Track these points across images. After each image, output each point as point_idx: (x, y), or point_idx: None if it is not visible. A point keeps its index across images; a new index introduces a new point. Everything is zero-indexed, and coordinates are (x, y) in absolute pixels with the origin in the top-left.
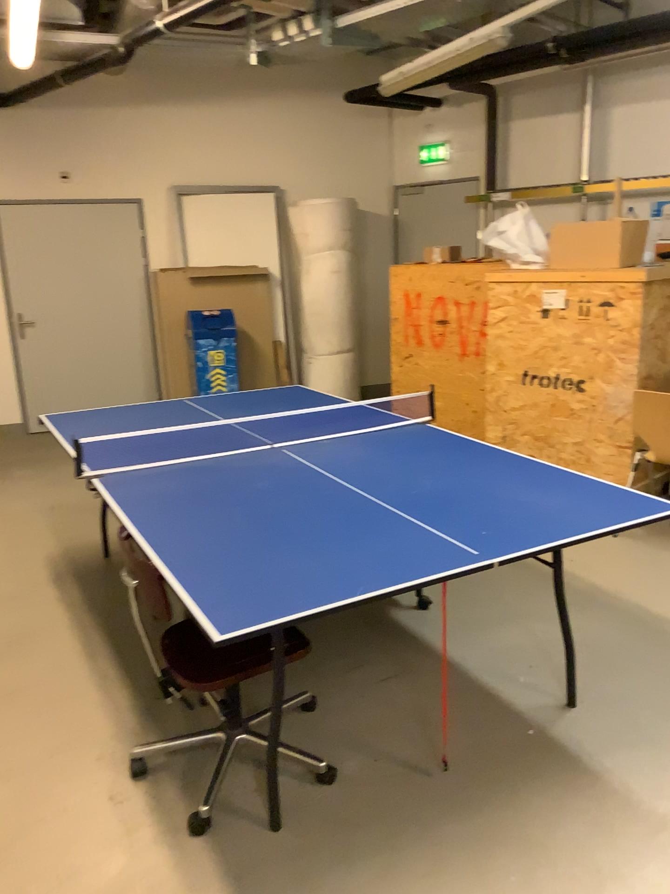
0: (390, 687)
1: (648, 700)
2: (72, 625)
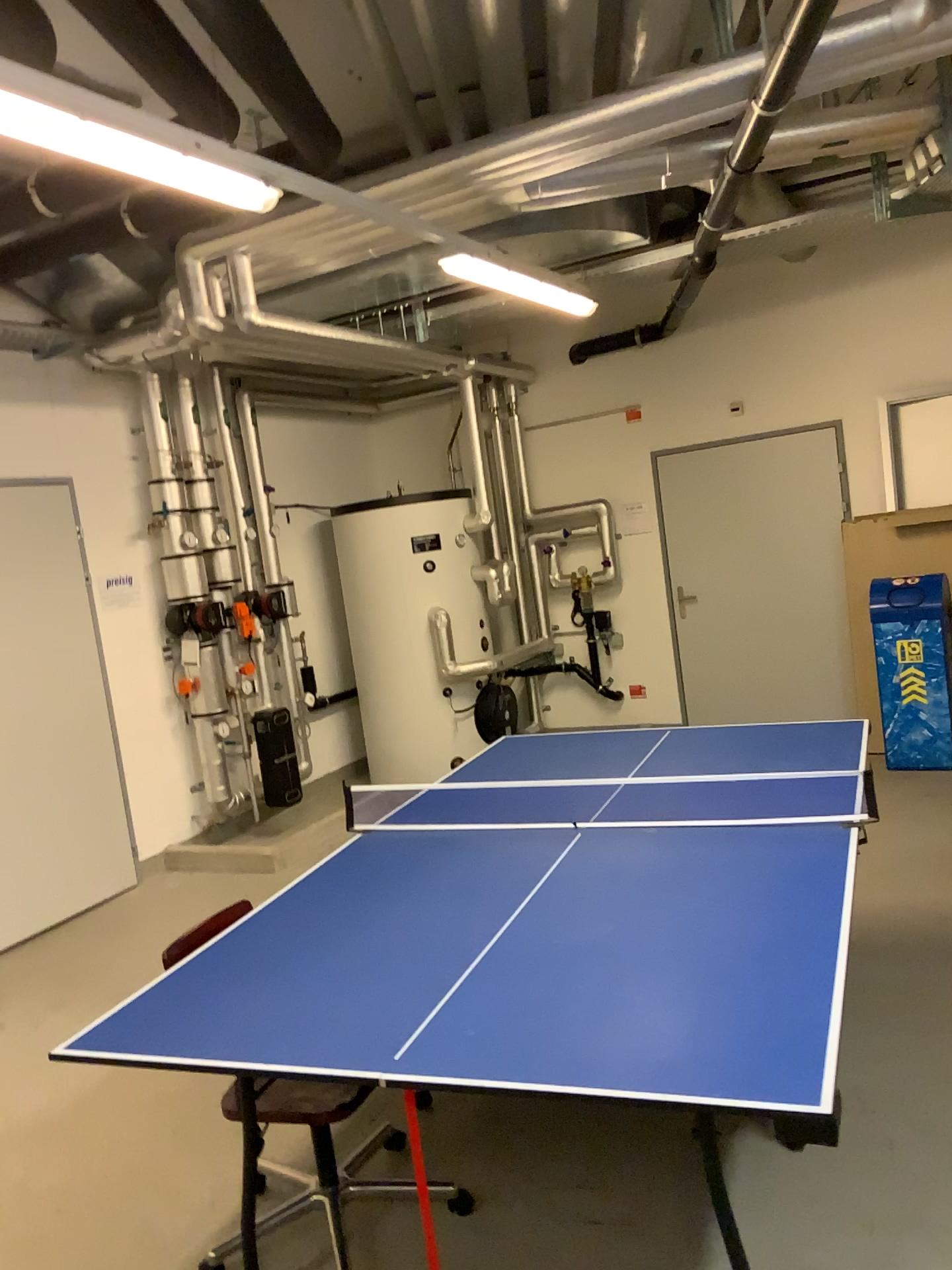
0: (589, 1237)
1: None
2: None
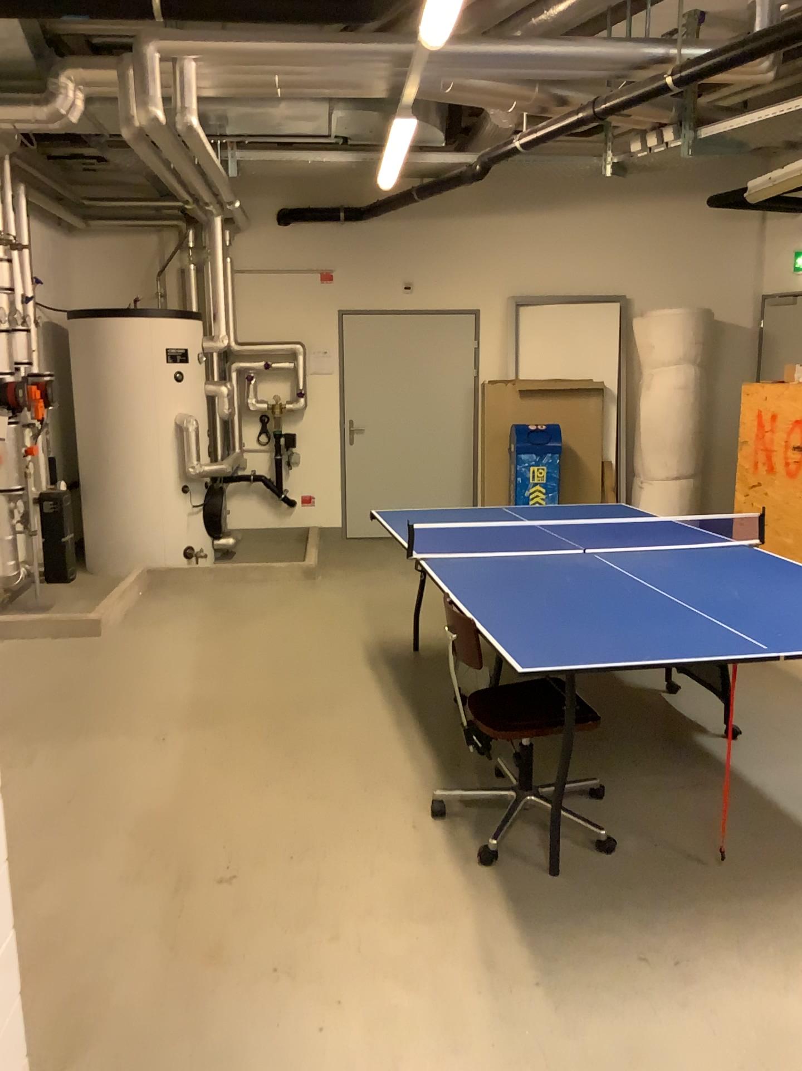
0: (681, 793)
1: None
2: (383, 700)
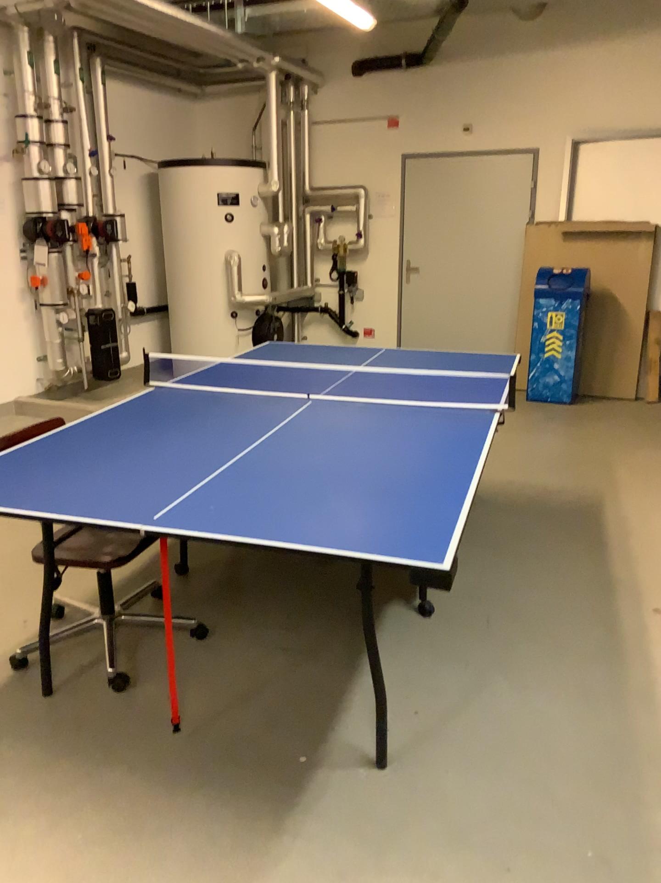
0: (281, 658)
1: (465, 817)
2: None
